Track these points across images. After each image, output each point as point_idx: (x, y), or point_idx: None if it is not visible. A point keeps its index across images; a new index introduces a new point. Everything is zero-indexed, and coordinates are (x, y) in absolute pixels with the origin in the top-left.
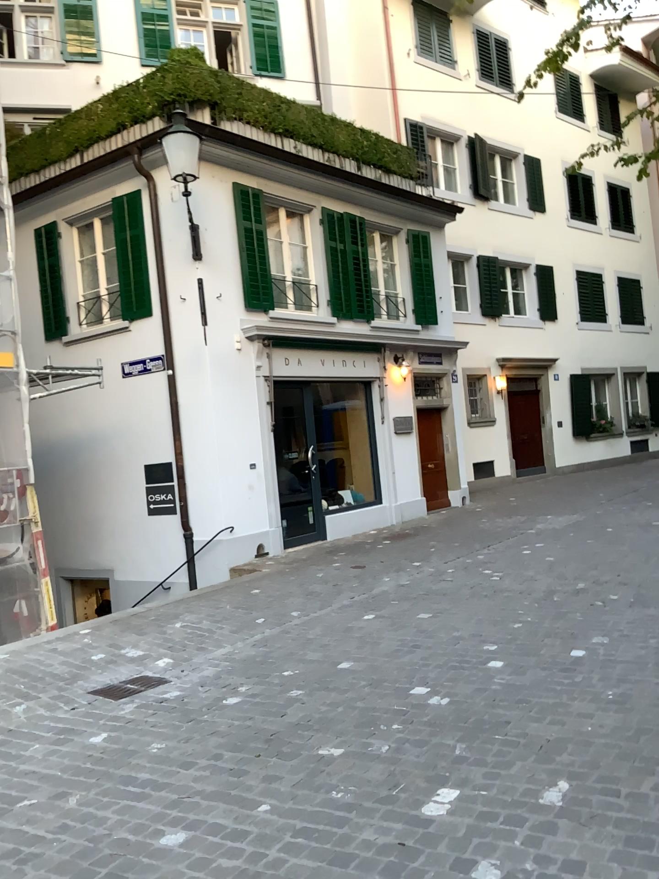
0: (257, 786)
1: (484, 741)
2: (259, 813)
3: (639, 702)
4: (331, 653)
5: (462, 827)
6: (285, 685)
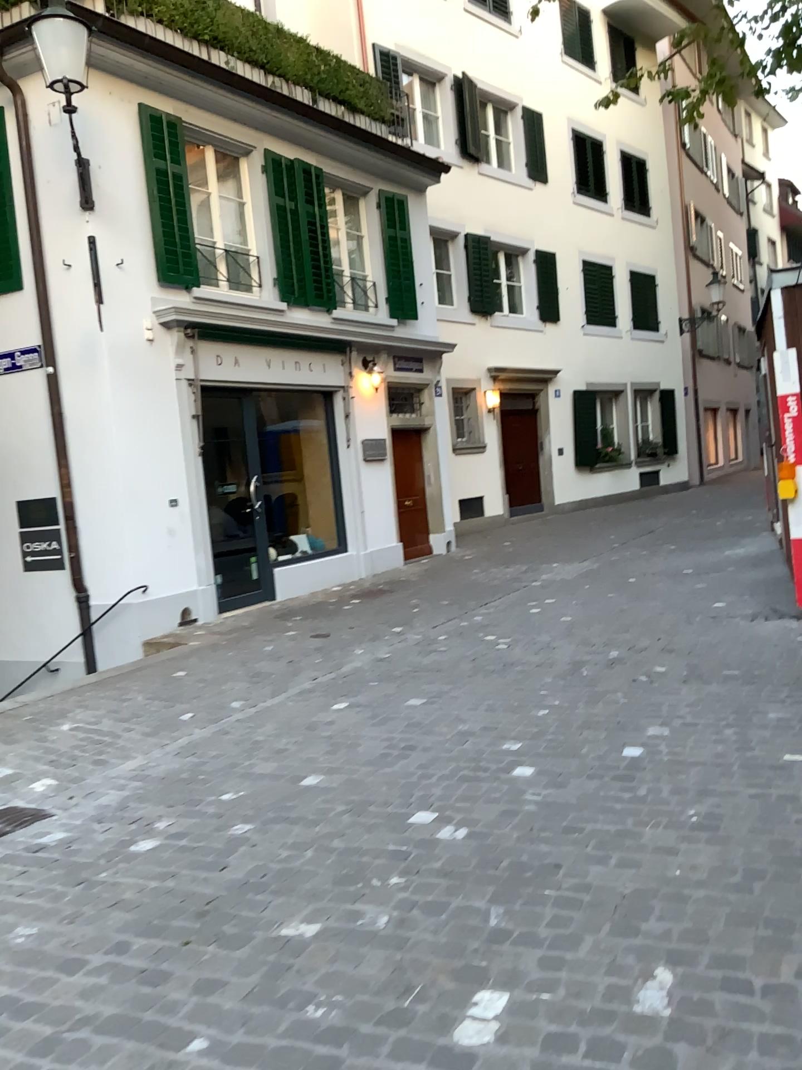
0: (185, 1006)
1: (531, 902)
2: (190, 1059)
3: (739, 828)
4: (291, 764)
5: (523, 1068)
6: (226, 817)
